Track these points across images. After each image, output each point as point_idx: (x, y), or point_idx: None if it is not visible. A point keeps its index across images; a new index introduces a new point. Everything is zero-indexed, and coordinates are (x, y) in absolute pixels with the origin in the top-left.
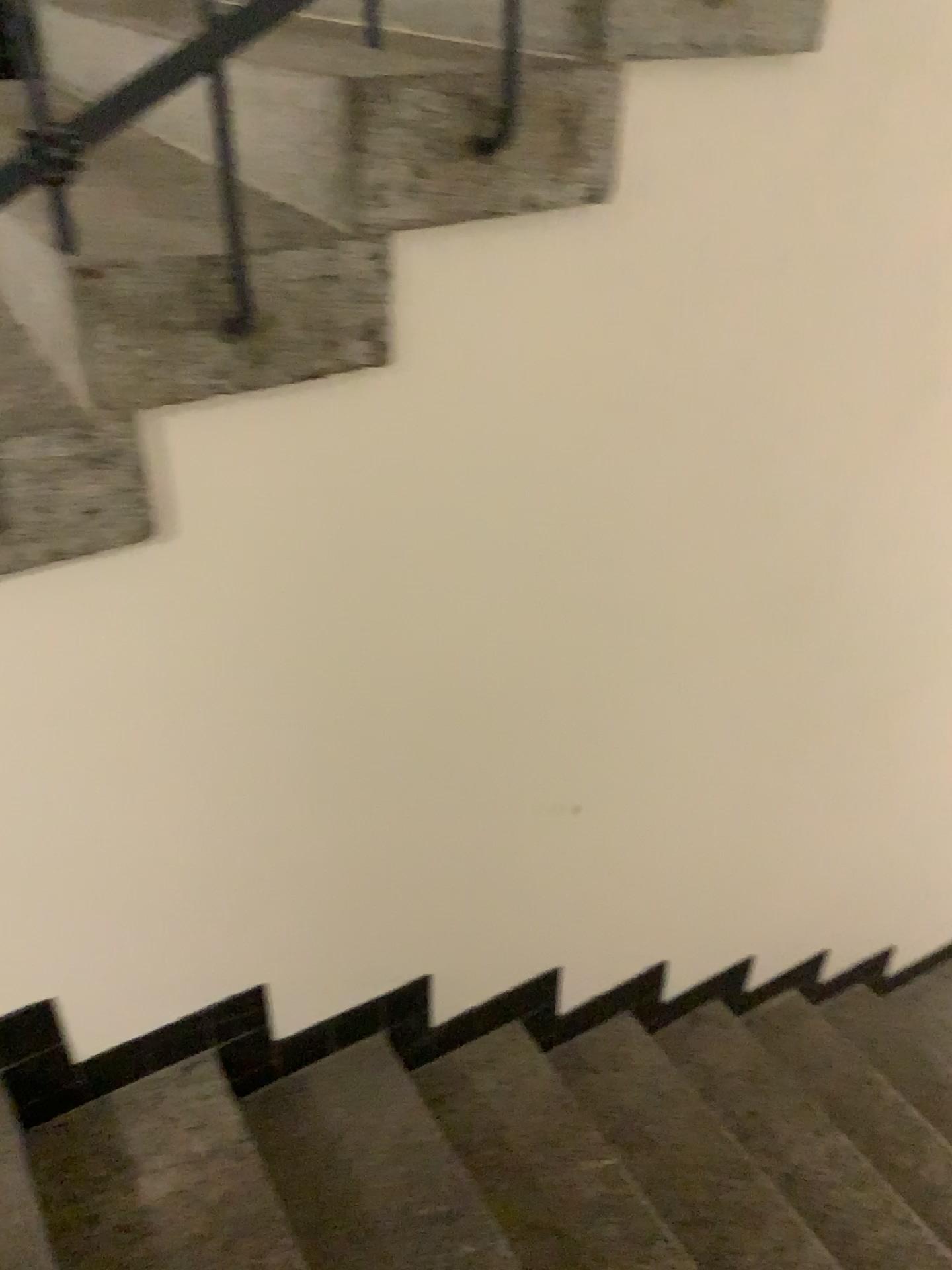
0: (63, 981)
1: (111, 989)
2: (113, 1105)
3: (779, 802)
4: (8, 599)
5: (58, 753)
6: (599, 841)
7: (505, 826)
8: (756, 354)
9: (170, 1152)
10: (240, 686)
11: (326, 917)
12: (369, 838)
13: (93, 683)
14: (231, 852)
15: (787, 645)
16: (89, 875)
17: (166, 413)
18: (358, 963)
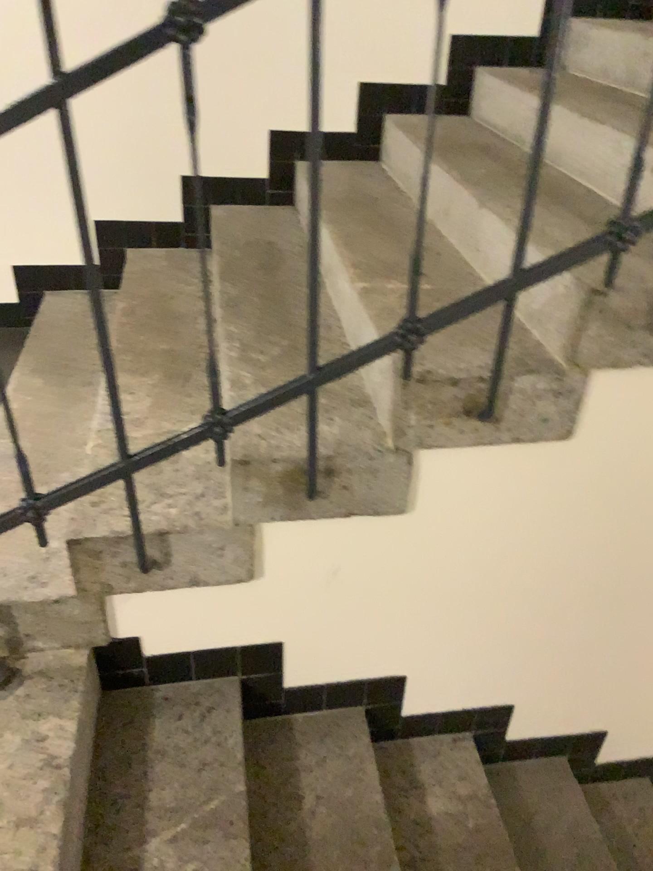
0: (416, 668)
1: (437, 680)
2: (414, 746)
3: None
4: (478, 457)
5: (466, 544)
6: None
7: None
8: None
9: (448, 787)
10: (574, 529)
11: (564, 676)
12: (607, 637)
13: (500, 510)
14: (529, 623)
15: None
16: (452, 614)
17: (602, 371)
18: (570, 709)
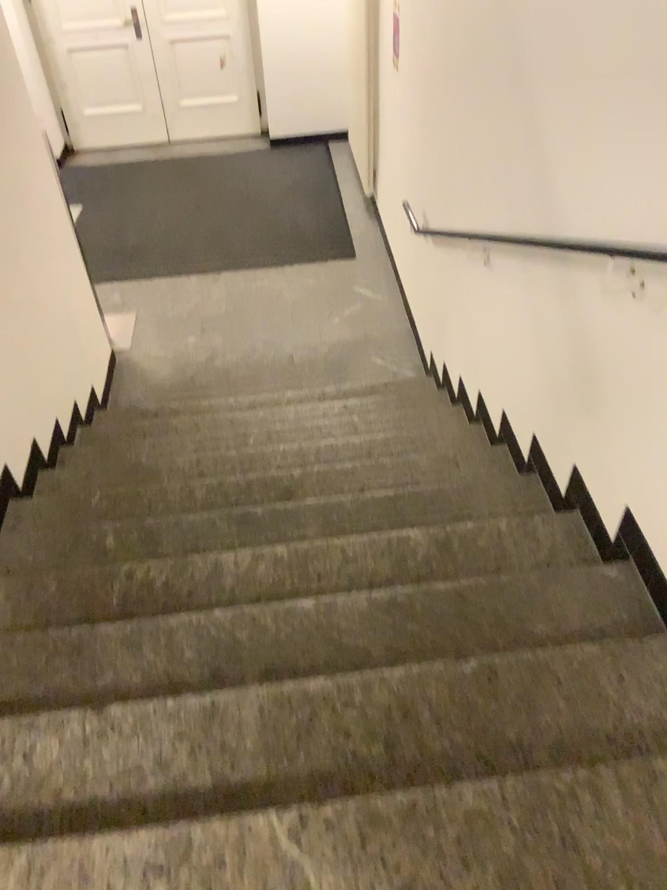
0: None
1: None
2: None
3: (17, 334)
4: None
5: None
6: None
7: None
8: None
9: None
10: None
11: None
12: None
13: None
14: None
15: None
16: None
17: None
18: None
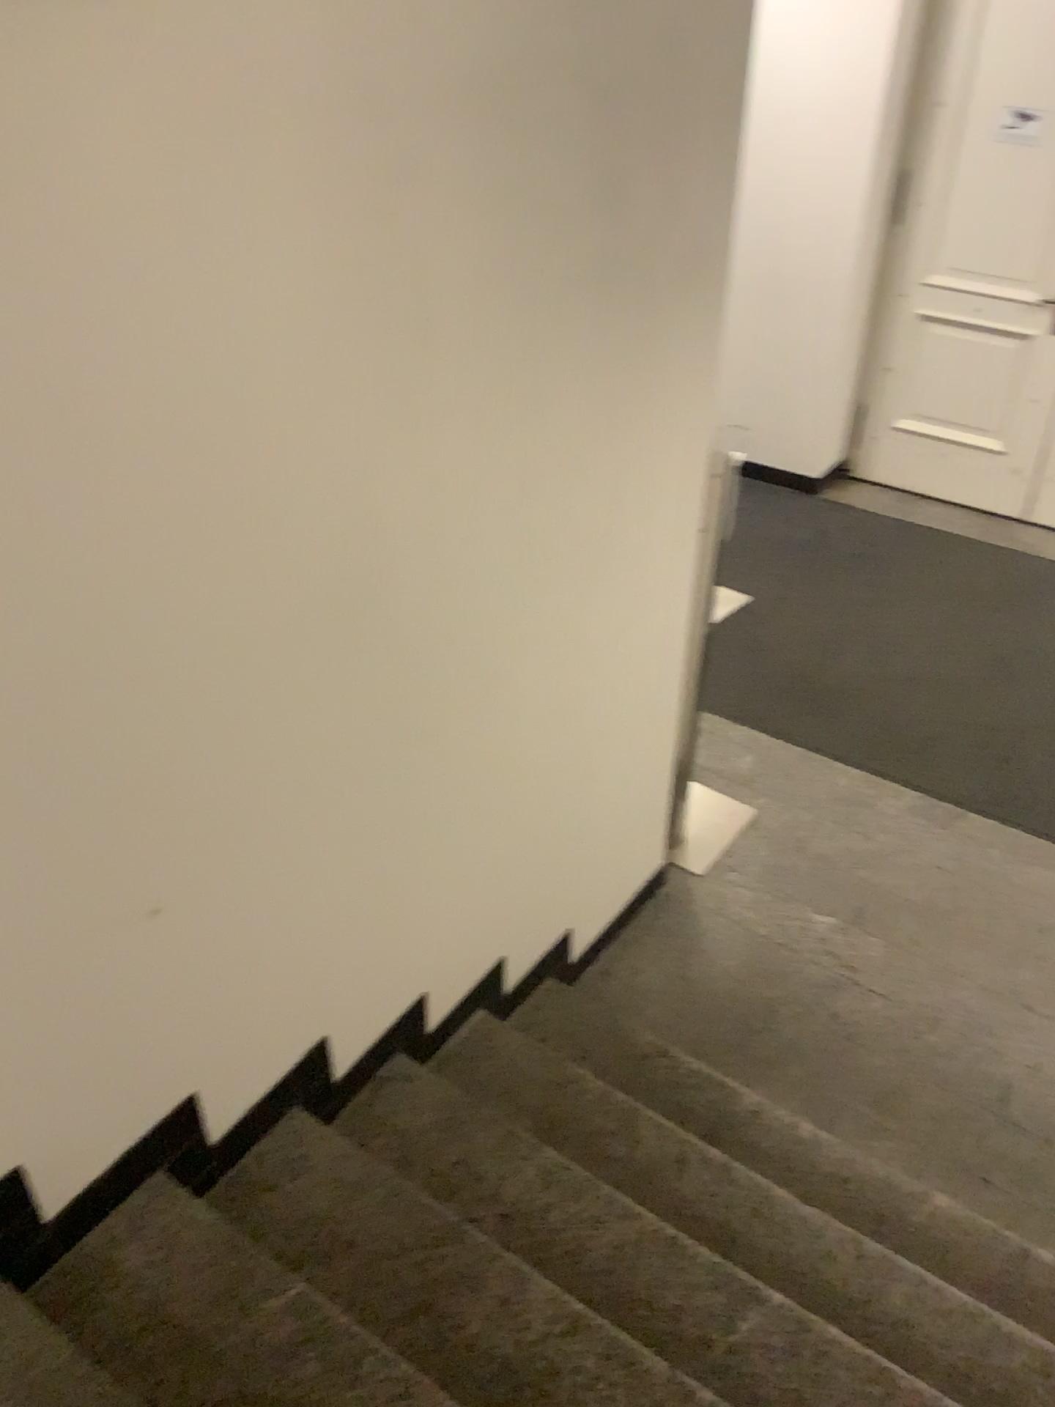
0: None
1: None
2: None
3: (402, 825)
4: None
5: None
6: (195, 935)
7: (60, 958)
8: (208, 324)
9: None
10: None
11: None
12: None
13: None
14: None
15: (357, 653)
16: None
17: None
18: None
